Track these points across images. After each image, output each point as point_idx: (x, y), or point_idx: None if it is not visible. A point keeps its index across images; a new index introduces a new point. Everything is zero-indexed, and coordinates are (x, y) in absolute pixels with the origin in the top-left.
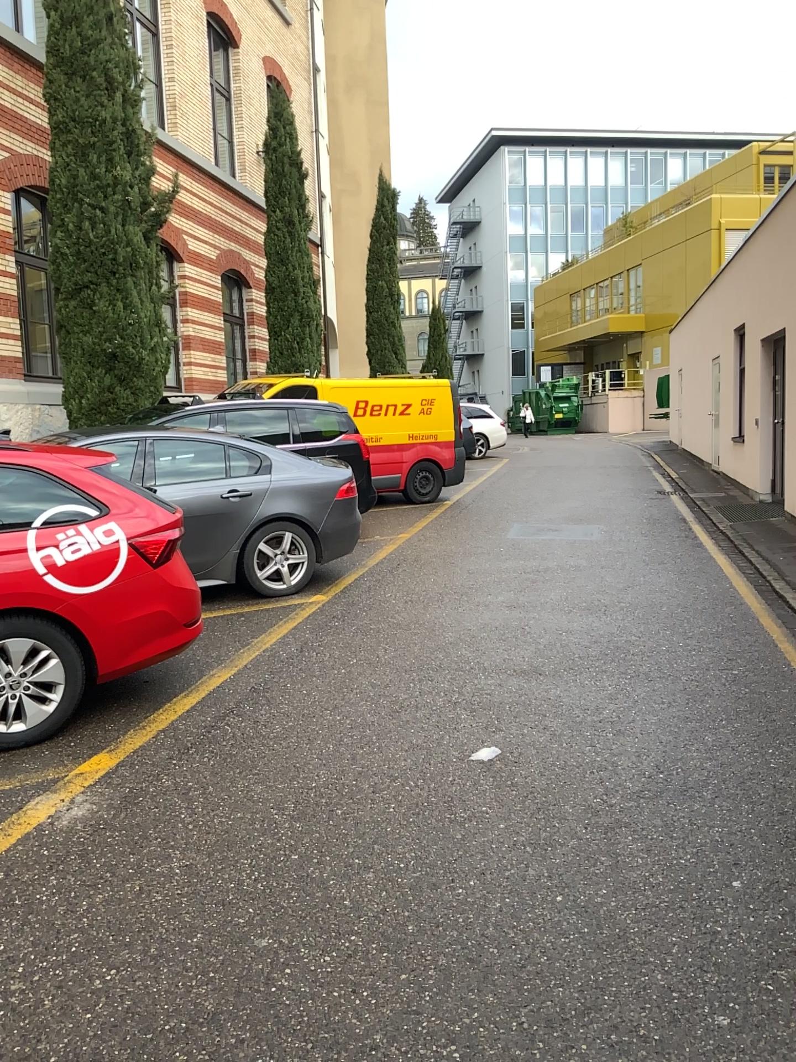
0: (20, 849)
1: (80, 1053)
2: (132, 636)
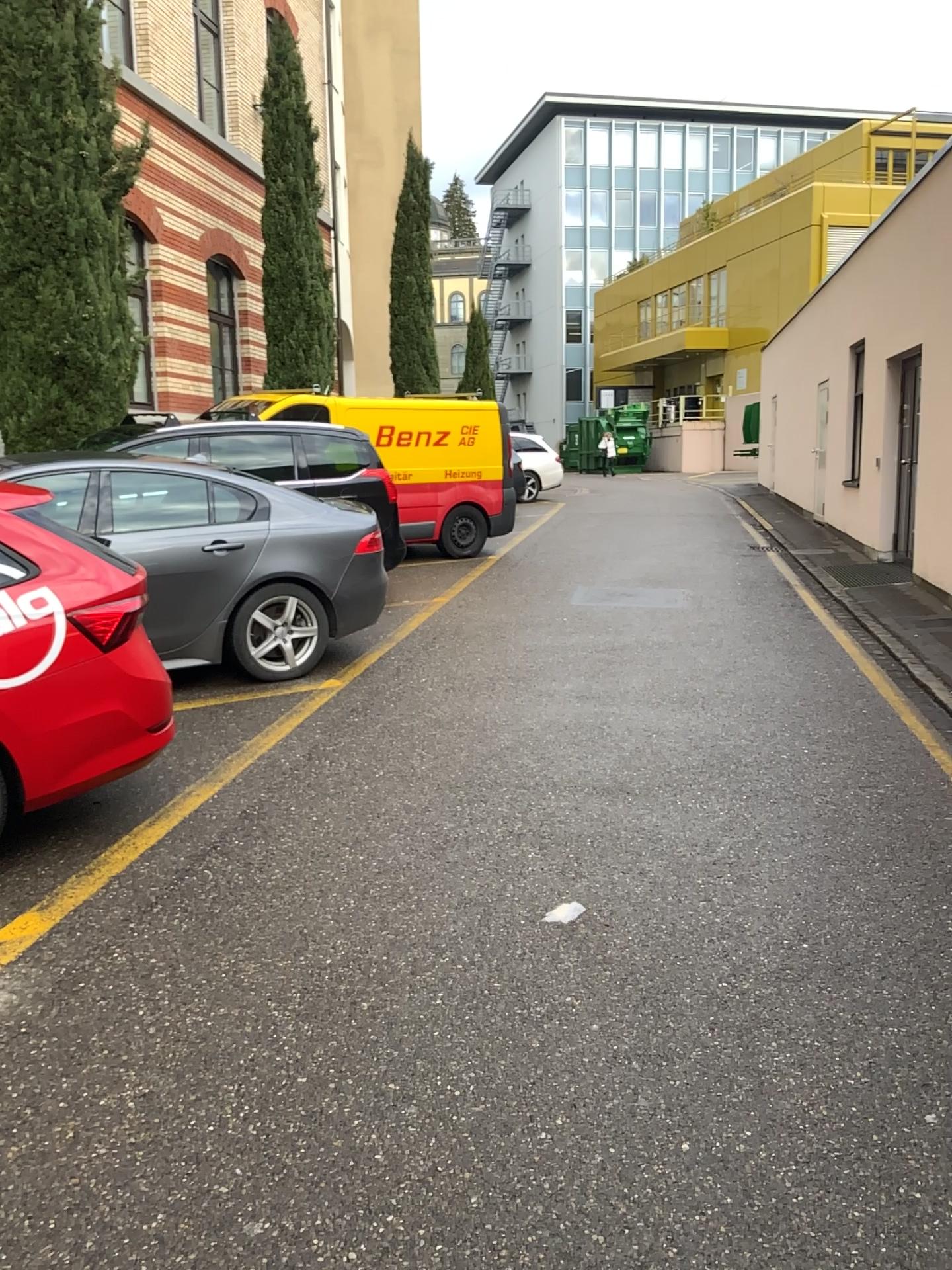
0: None
1: None
2: (76, 746)
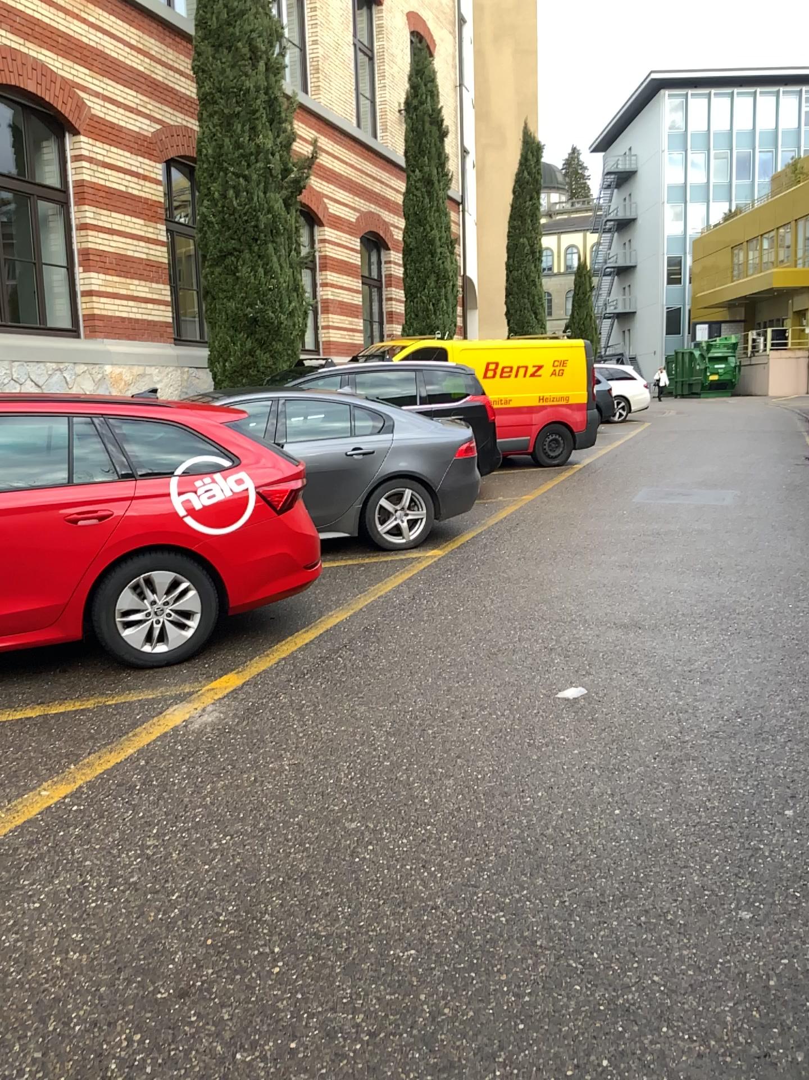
0: (161, 747)
1: (204, 897)
2: (260, 577)
